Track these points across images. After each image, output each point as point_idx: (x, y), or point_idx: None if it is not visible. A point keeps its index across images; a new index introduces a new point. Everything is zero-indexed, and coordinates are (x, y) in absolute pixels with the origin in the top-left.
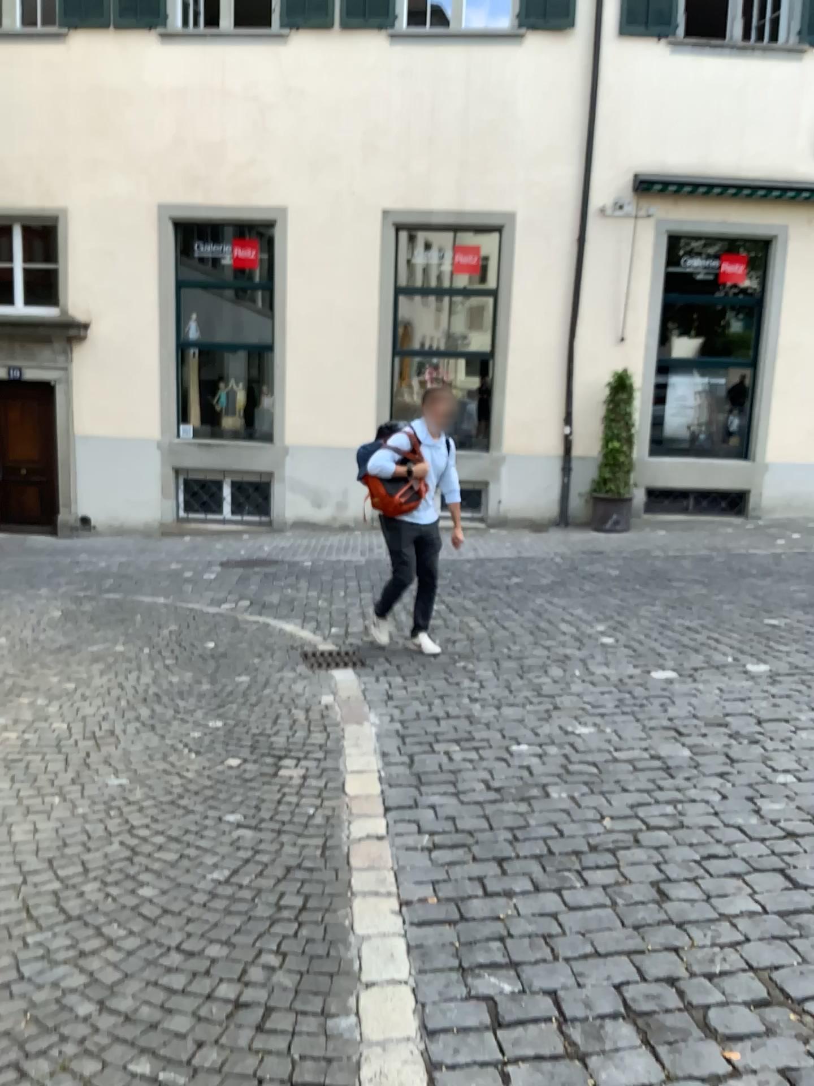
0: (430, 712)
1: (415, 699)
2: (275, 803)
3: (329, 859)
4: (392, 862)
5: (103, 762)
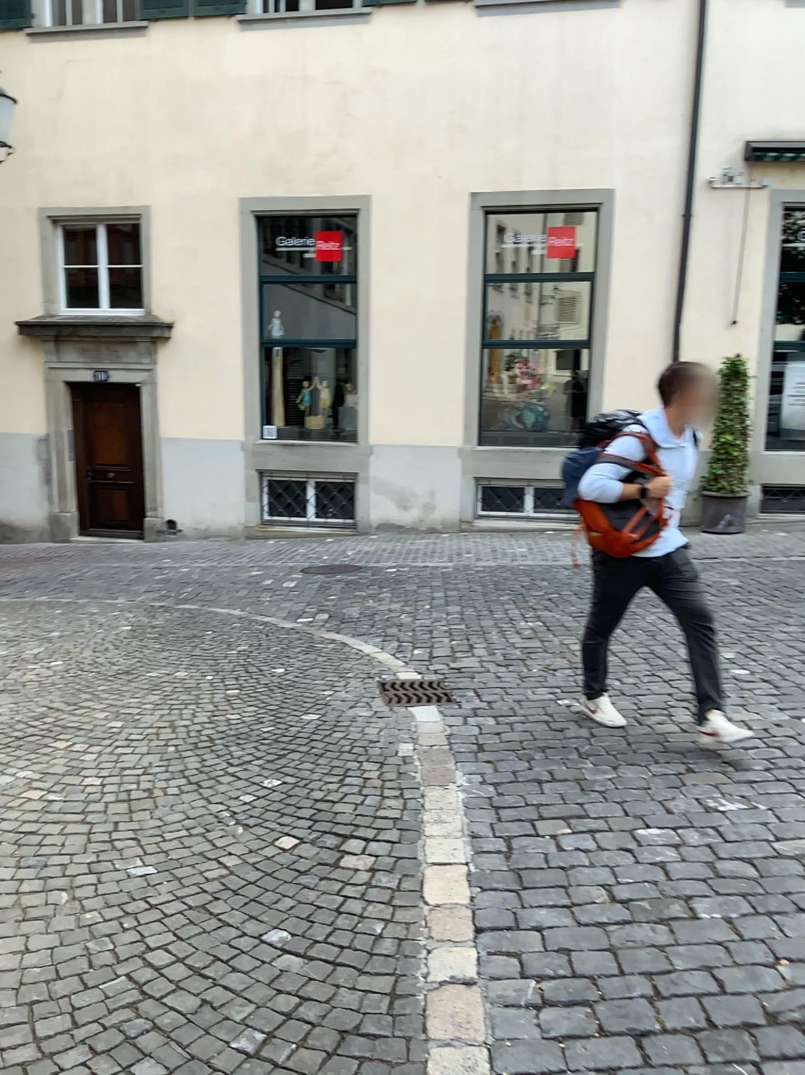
0: (530, 773)
1: (512, 754)
2: (333, 915)
3: (397, 1022)
4: (486, 1034)
5: (129, 841)
